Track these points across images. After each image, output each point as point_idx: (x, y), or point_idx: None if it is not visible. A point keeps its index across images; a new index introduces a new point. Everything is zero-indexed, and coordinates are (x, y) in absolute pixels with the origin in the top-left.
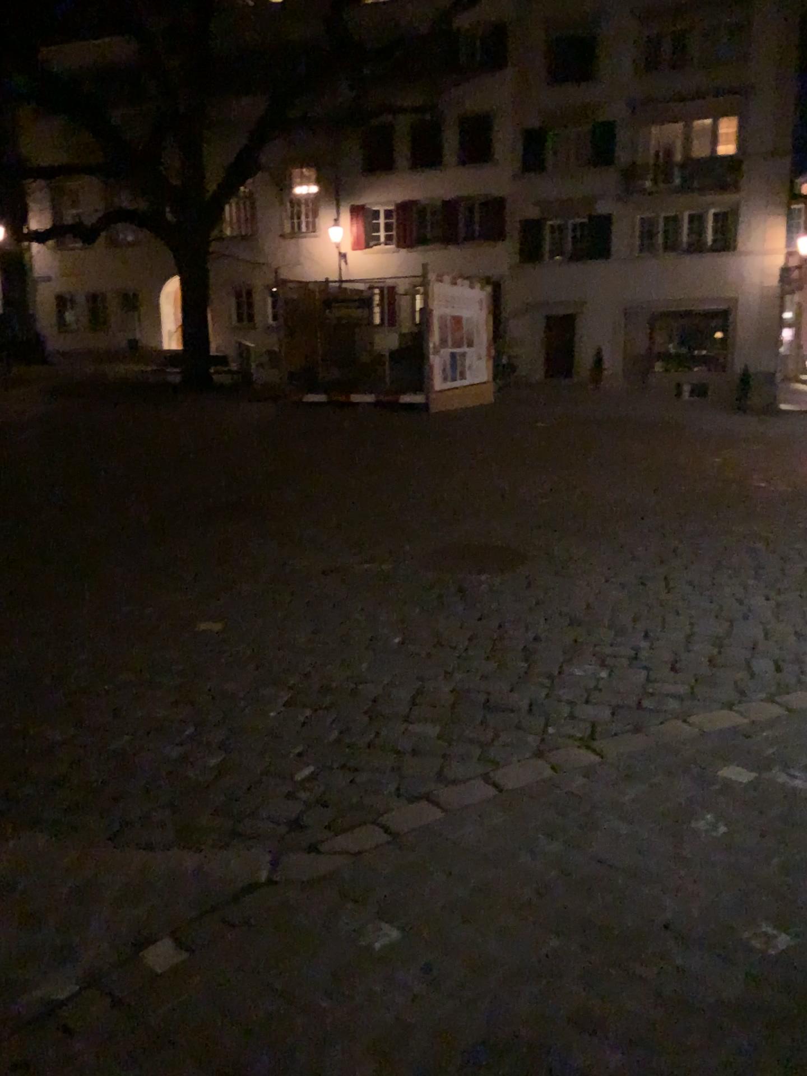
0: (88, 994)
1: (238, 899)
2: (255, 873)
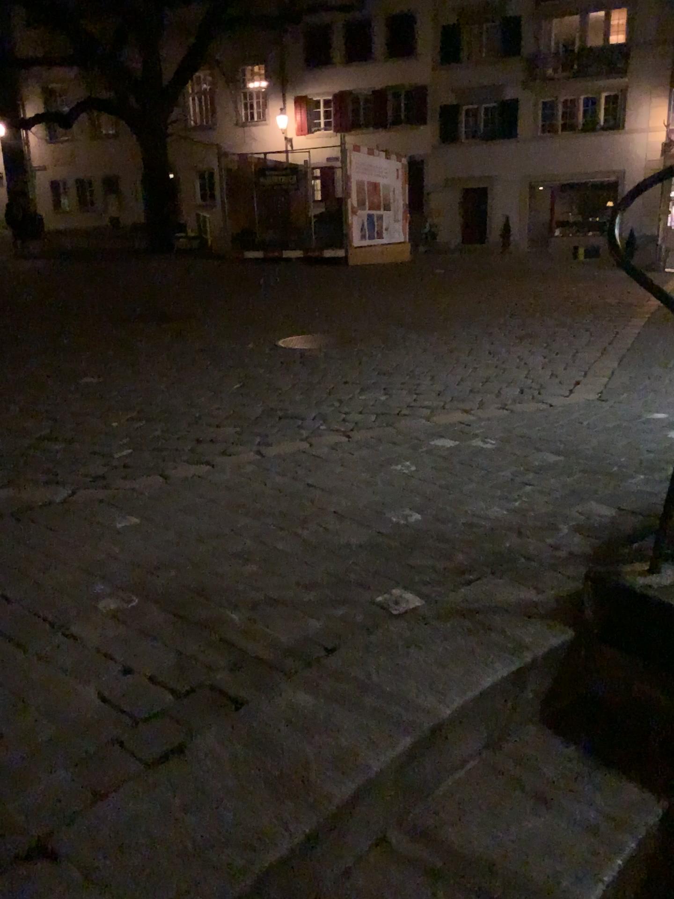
0: None
1: (28, 509)
2: (50, 498)
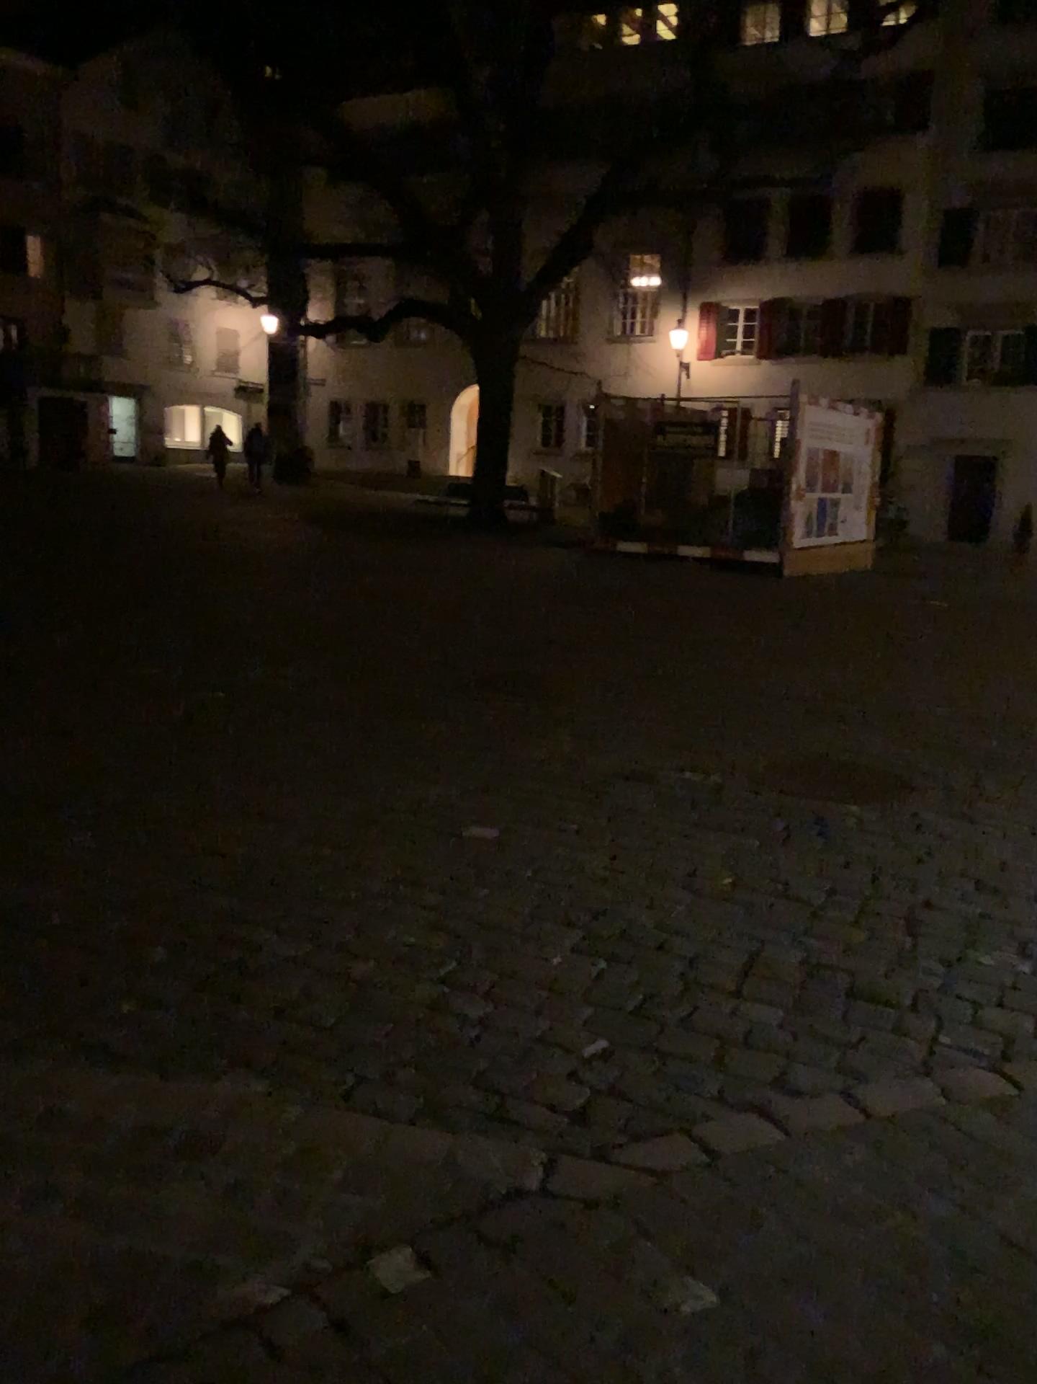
0: (308, 1303)
1: (503, 1209)
2: (526, 1176)
